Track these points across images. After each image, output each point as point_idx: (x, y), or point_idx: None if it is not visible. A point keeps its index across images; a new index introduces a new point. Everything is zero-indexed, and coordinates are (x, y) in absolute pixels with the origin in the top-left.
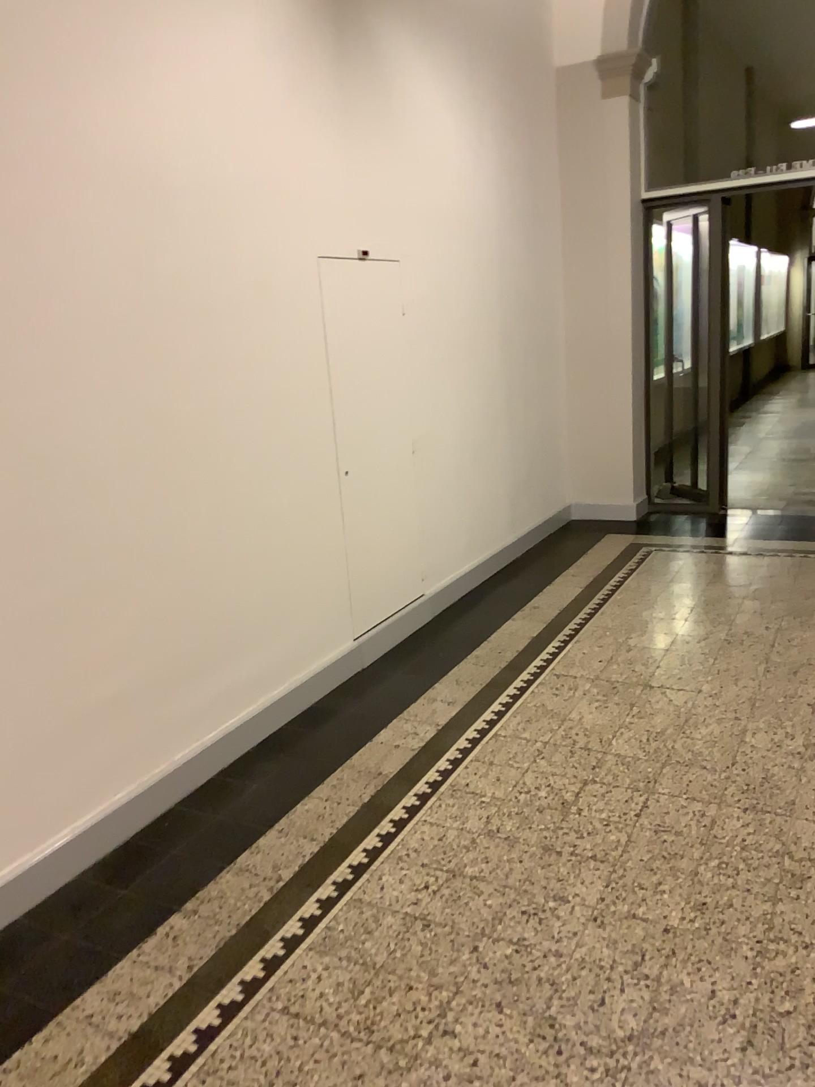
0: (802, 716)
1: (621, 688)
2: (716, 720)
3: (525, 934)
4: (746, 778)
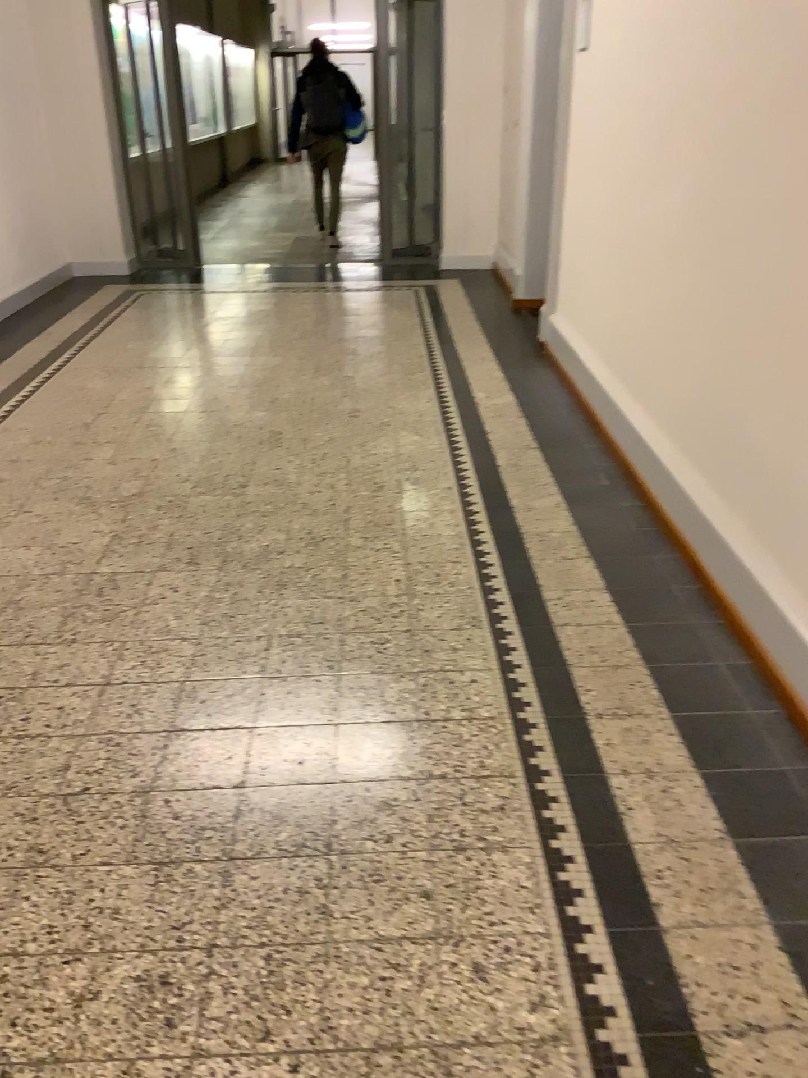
0: (241, 370)
1: (123, 369)
2: (187, 377)
3: (71, 473)
4: (203, 398)
